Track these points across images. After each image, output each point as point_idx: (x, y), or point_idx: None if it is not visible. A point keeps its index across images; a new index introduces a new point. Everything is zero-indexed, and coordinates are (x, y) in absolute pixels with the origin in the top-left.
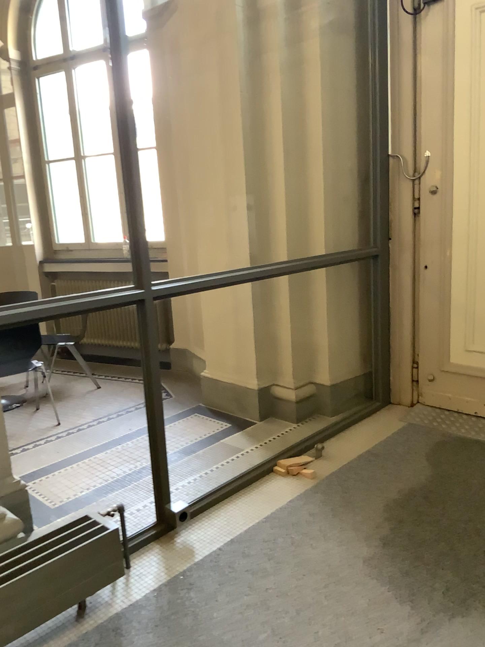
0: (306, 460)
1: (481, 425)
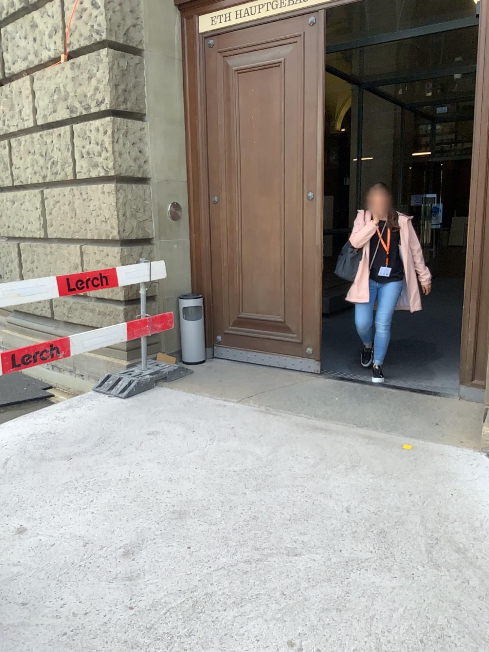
0: None
1: (403, 384)
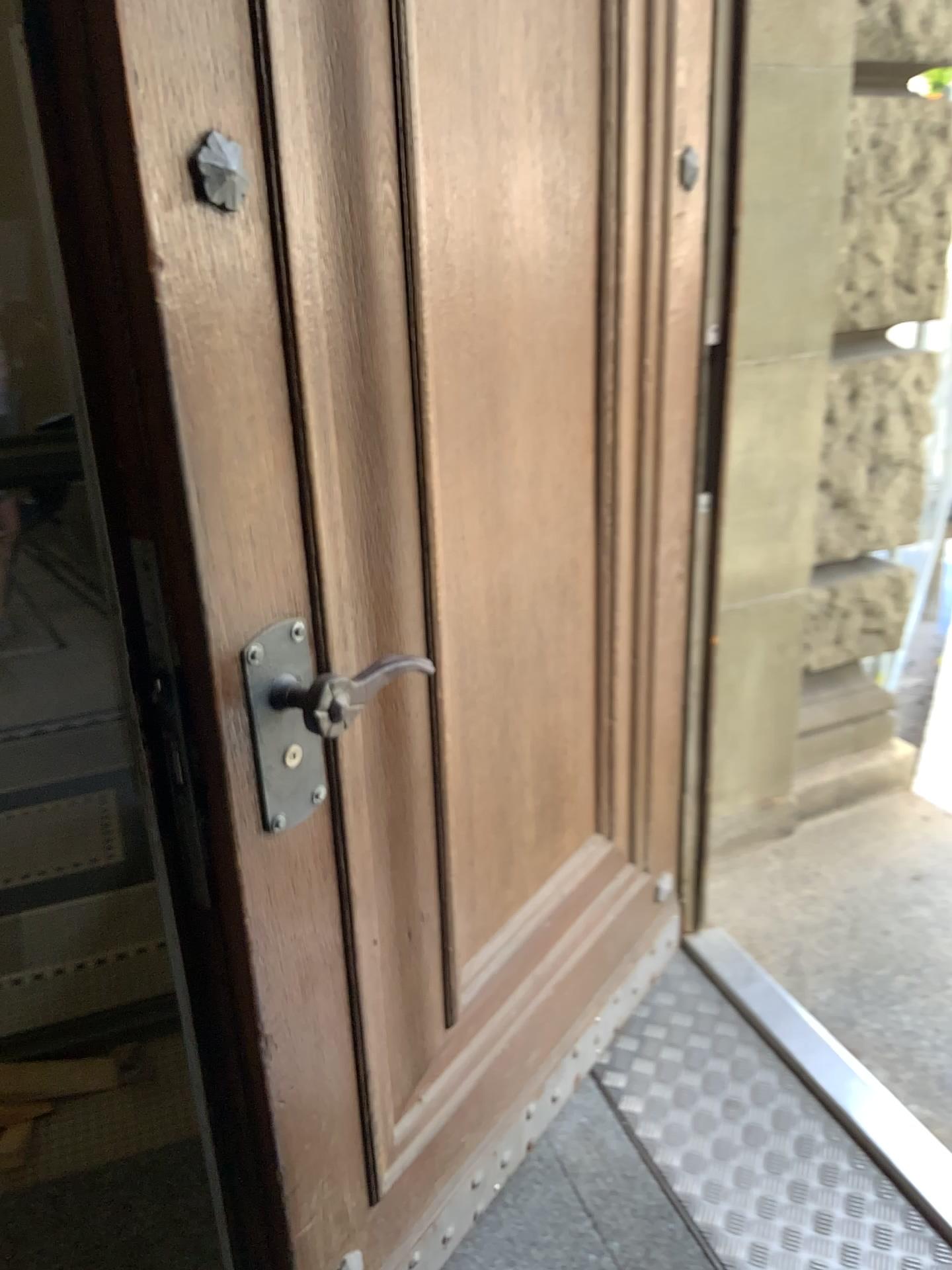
0: (32, 1092)
1: (712, 1148)
